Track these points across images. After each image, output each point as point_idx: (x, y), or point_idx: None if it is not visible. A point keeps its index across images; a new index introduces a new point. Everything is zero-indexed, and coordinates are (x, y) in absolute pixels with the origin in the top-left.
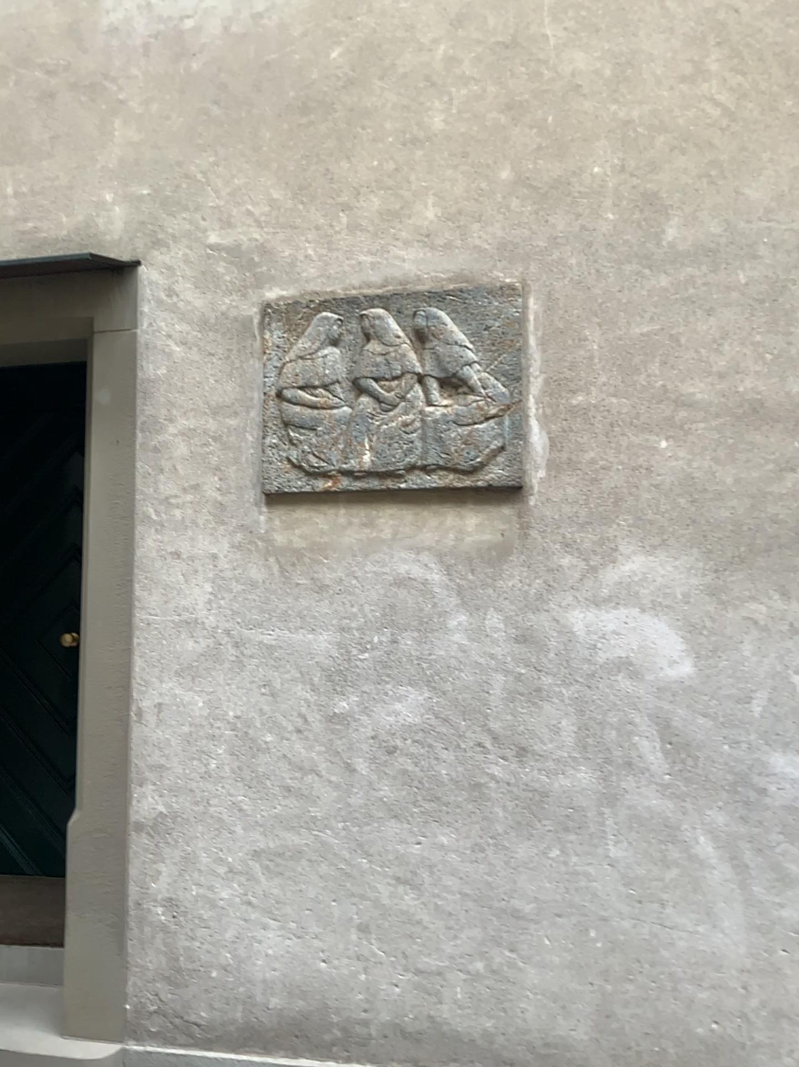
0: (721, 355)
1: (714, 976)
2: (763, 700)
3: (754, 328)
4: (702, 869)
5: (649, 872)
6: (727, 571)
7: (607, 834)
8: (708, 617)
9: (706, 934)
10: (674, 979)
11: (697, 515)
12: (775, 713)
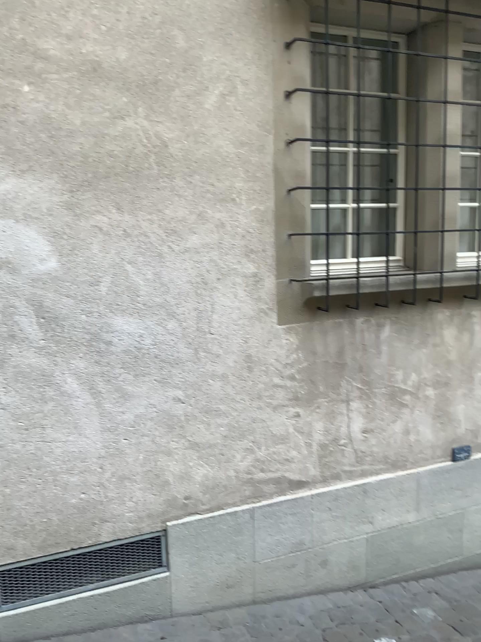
0: (70, 21)
1: (82, 464)
2: (108, 283)
3: (94, 4)
4: (71, 400)
5: (34, 408)
6: (81, 192)
7: (1, 388)
8: (69, 226)
9: (76, 440)
10: (55, 472)
11: (57, 149)
12: (116, 291)
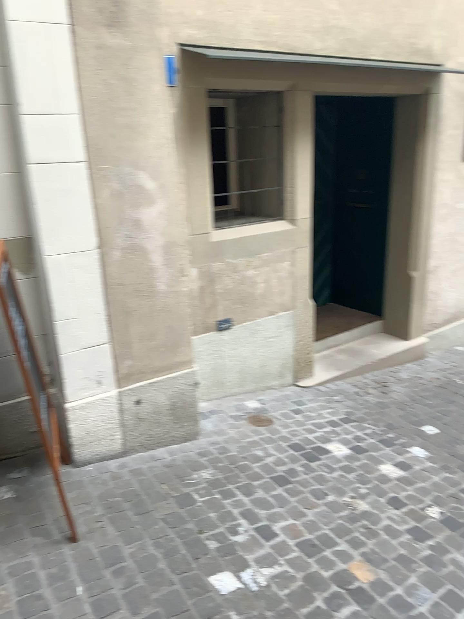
0: None
1: None
2: None
3: None
4: None
5: None
6: None
7: None
8: None
9: None
10: None
11: None
12: None
